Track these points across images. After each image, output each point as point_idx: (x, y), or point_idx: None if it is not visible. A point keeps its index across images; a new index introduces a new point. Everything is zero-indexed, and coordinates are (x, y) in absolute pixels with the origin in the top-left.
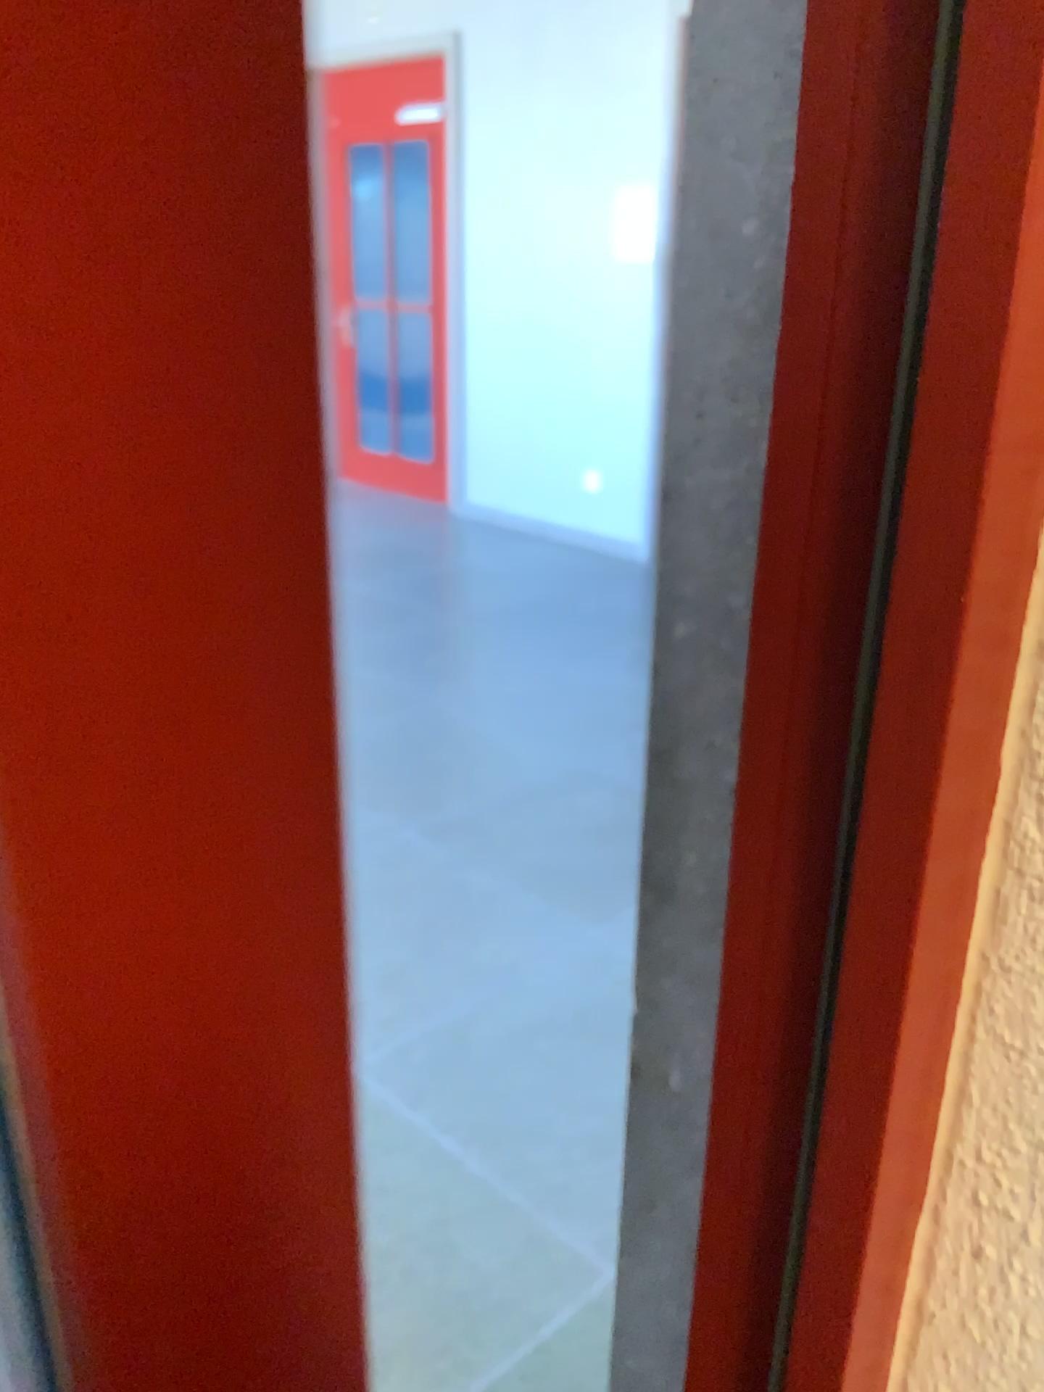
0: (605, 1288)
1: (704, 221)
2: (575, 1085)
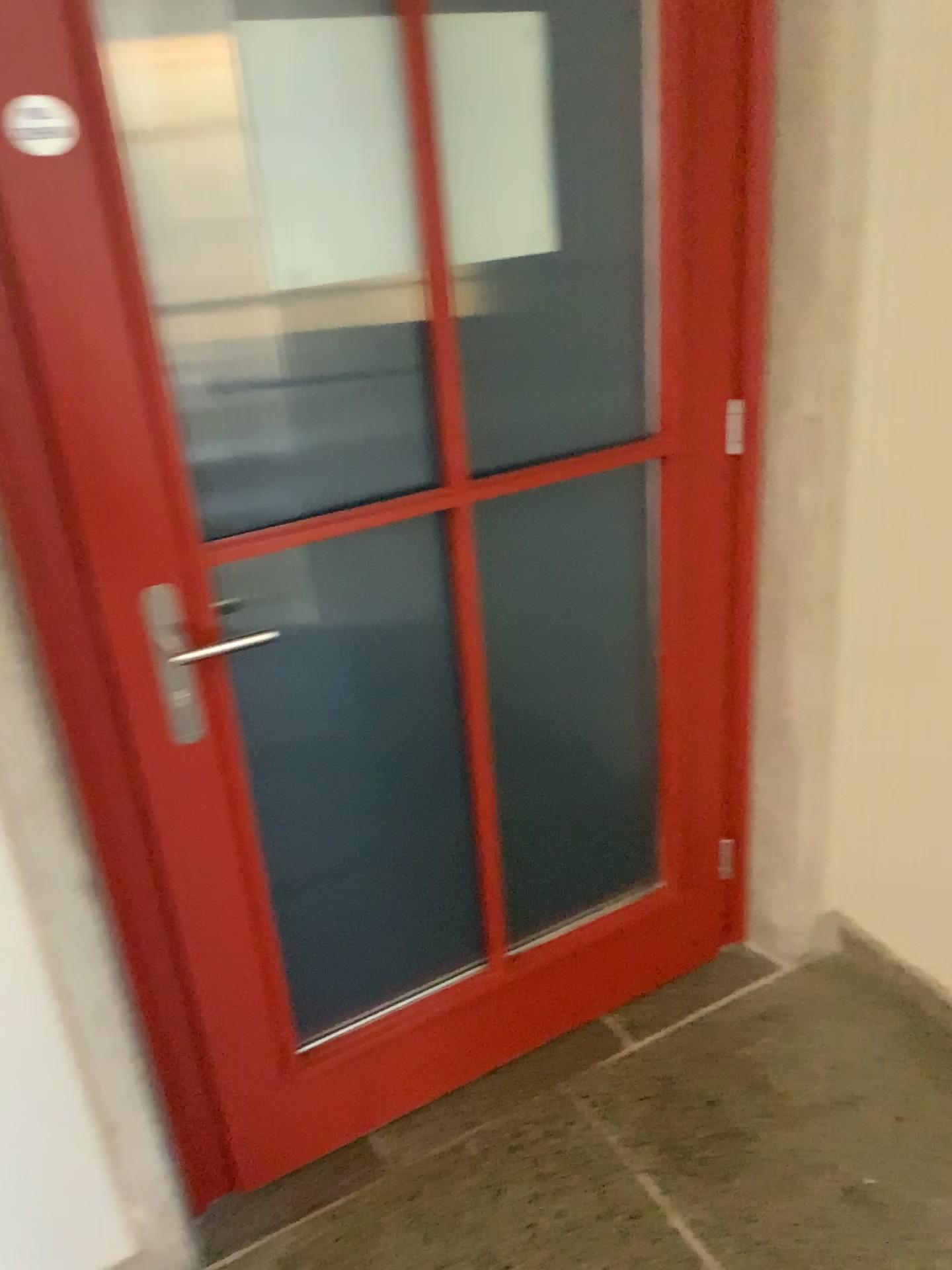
0: None
1: None
2: None
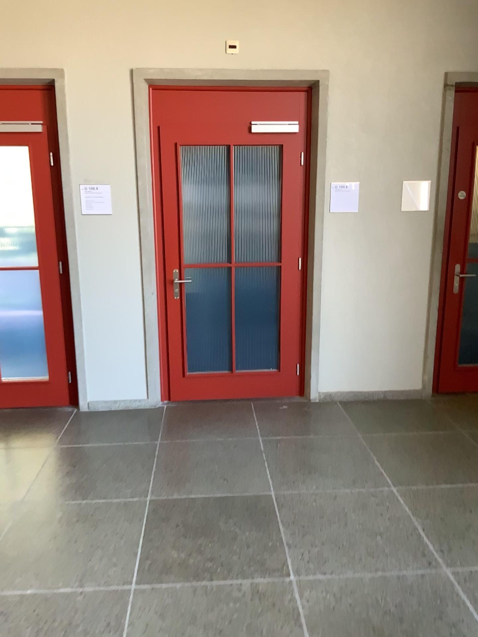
0: (364, 433)
1: (444, 208)
2: (334, 458)
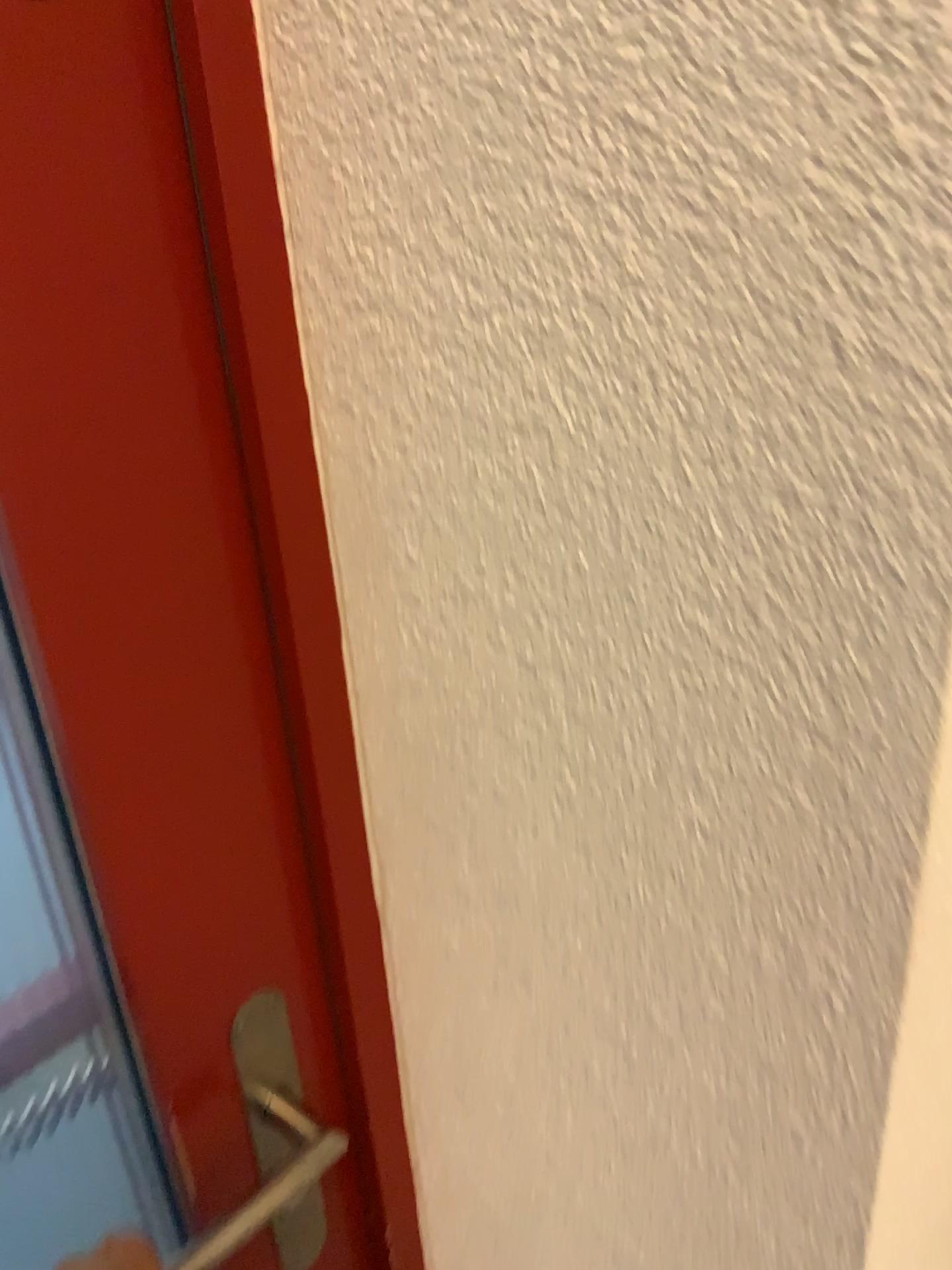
0: None
1: None
2: None
